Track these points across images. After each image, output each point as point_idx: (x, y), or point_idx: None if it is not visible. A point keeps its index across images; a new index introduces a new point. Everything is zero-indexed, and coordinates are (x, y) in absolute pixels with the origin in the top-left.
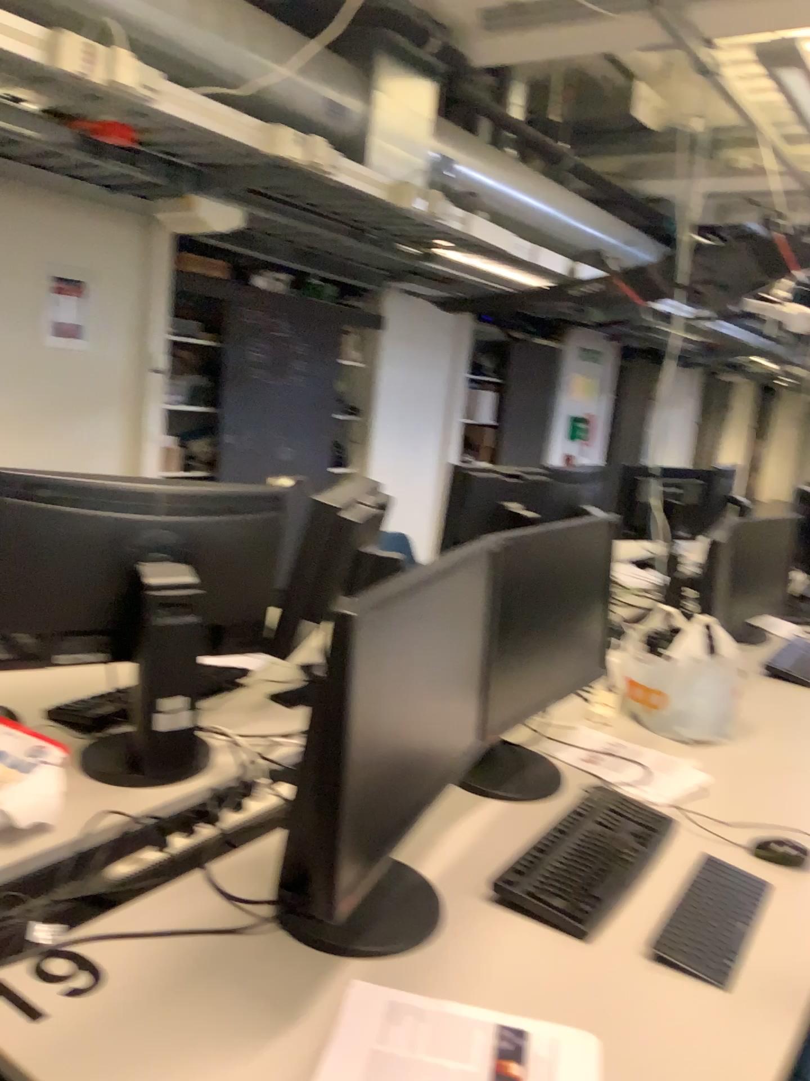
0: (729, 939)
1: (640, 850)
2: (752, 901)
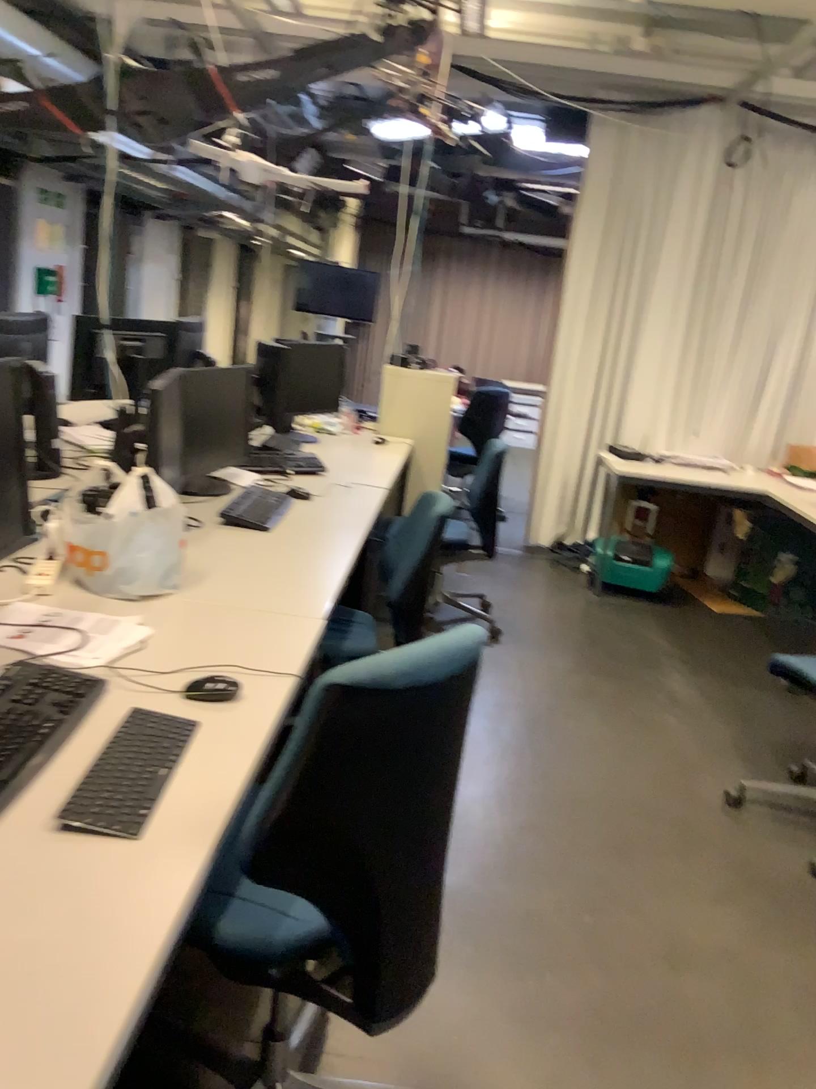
0: (150, 786)
1: (64, 719)
2: (178, 743)
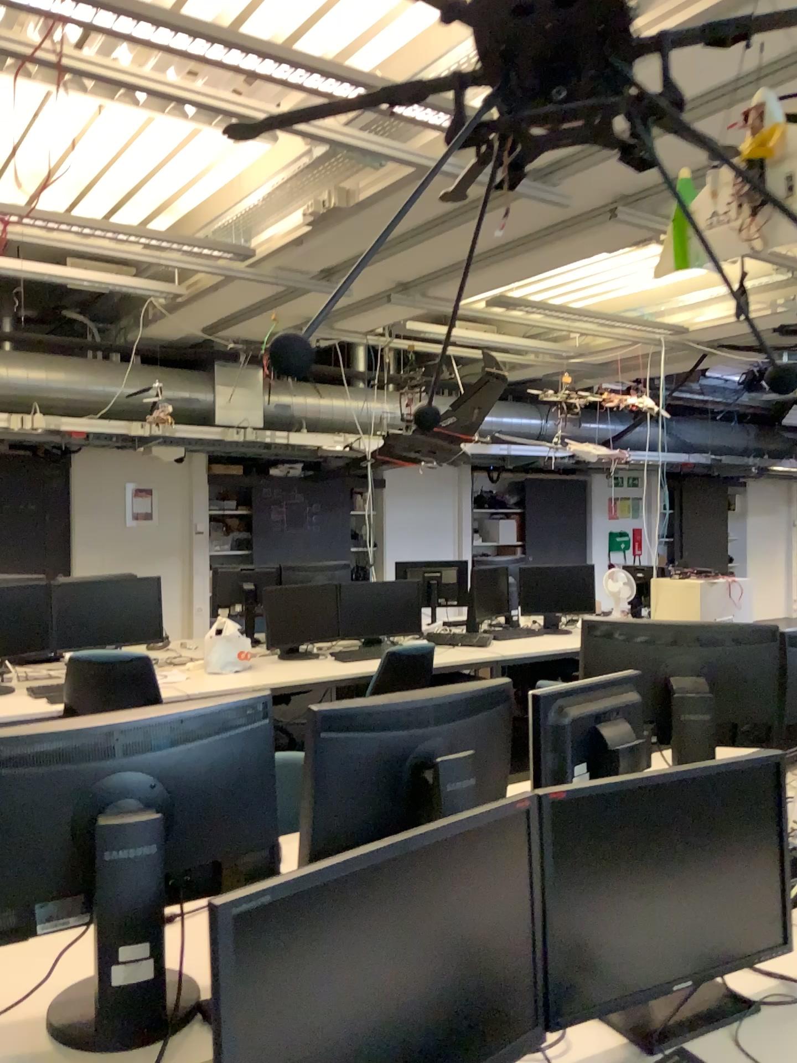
0: None
1: None
2: None
